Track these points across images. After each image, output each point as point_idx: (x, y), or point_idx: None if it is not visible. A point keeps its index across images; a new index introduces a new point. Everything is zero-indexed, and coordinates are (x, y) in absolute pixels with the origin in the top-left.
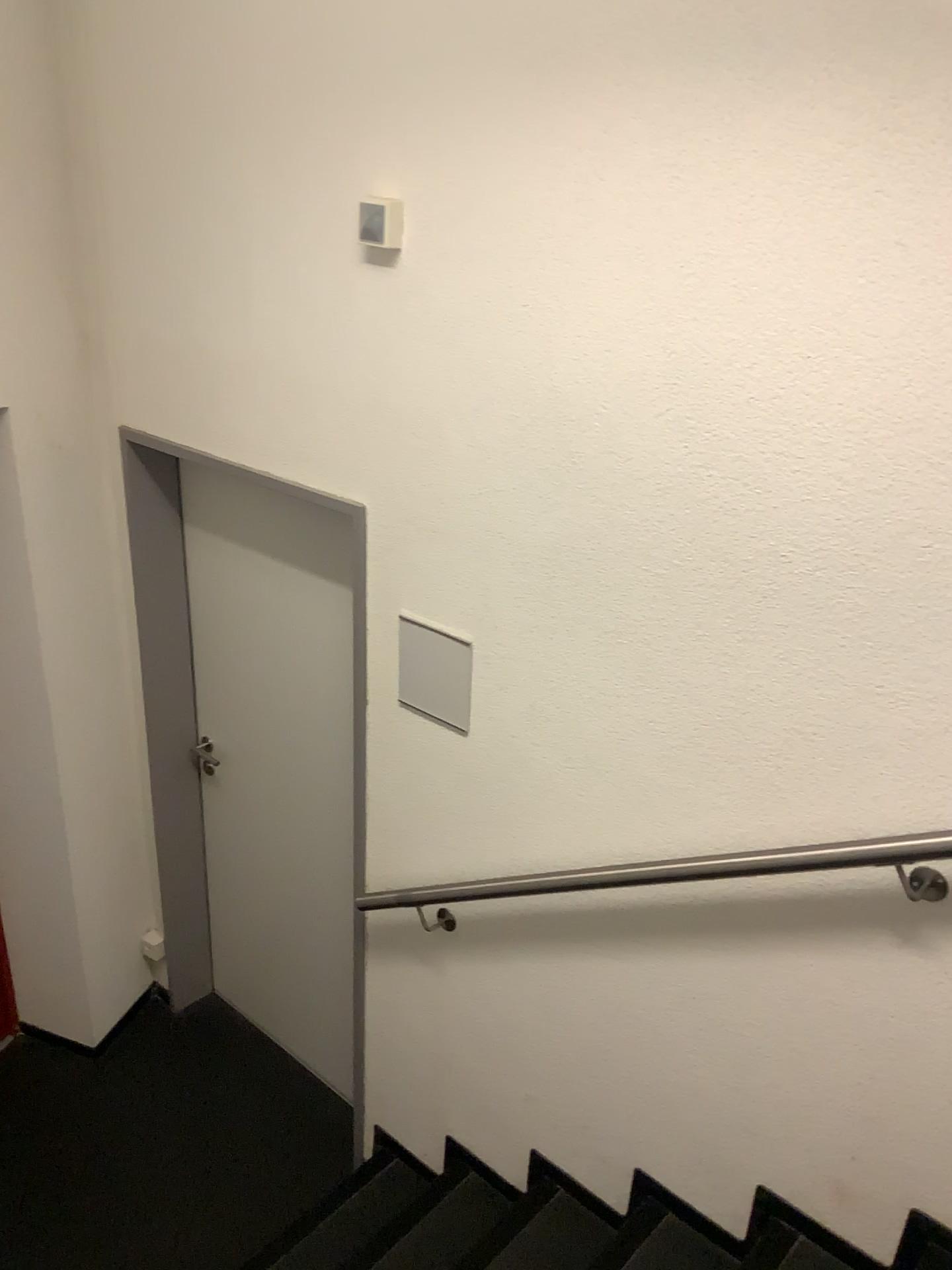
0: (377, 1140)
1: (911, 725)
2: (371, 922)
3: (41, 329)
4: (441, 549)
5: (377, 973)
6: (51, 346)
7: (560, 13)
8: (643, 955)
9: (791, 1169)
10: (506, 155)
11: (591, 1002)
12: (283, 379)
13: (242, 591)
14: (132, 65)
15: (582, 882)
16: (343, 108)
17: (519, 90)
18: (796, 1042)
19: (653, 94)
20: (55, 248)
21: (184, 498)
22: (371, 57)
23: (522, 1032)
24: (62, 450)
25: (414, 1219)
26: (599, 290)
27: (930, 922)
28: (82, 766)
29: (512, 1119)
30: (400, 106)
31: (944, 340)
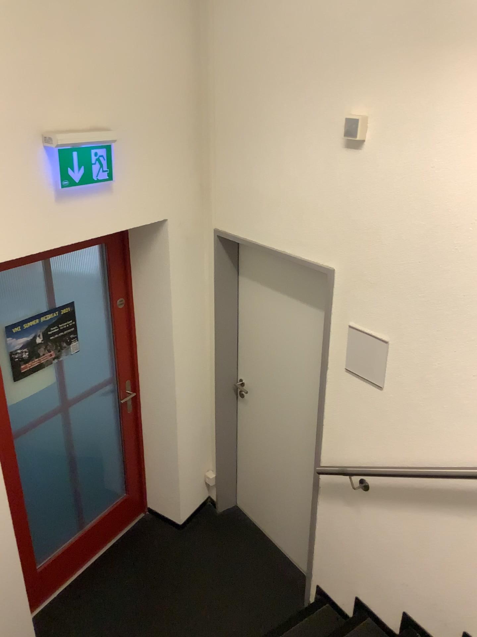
0: (318, 593)
1: None
2: (322, 480)
3: (182, 182)
4: (374, 292)
5: (324, 507)
6: (185, 190)
7: (461, 16)
8: None
9: None
10: (425, 91)
11: (444, 538)
12: (296, 205)
13: (265, 309)
14: (232, 57)
15: (443, 473)
16: (337, 71)
17: (434, 57)
18: None
19: None
20: (190, 144)
21: (240, 263)
22: (353, 45)
23: (402, 548)
24: (186, 238)
25: None
26: (474, 159)
27: None
28: (185, 388)
29: (393, 594)
30: (367, 69)
31: None
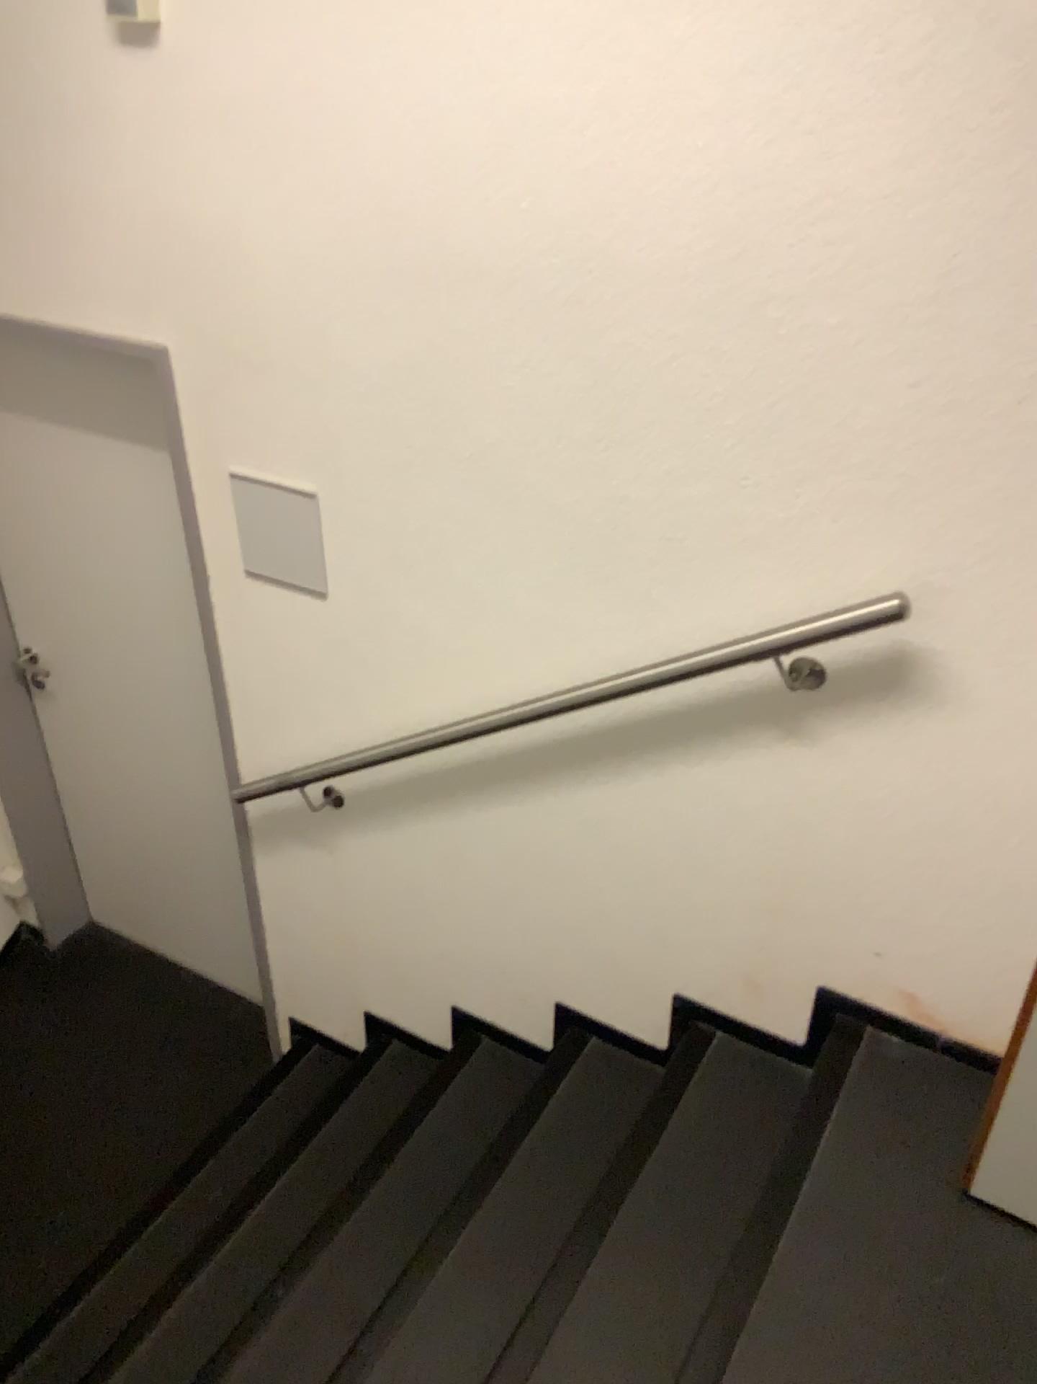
0: (293, 1032)
1: (781, 513)
2: (251, 813)
3: None
4: (264, 388)
5: (266, 865)
6: None
7: None
8: (540, 795)
9: (704, 974)
10: None
11: (493, 852)
12: (43, 202)
13: (41, 471)
14: None
15: (468, 732)
16: None
17: None
18: (698, 853)
19: None
20: None
21: None
22: None
23: (427, 895)
24: None
25: (343, 1096)
26: (402, 54)
27: (815, 711)
28: None
29: (429, 983)
30: None
31: (782, 80)
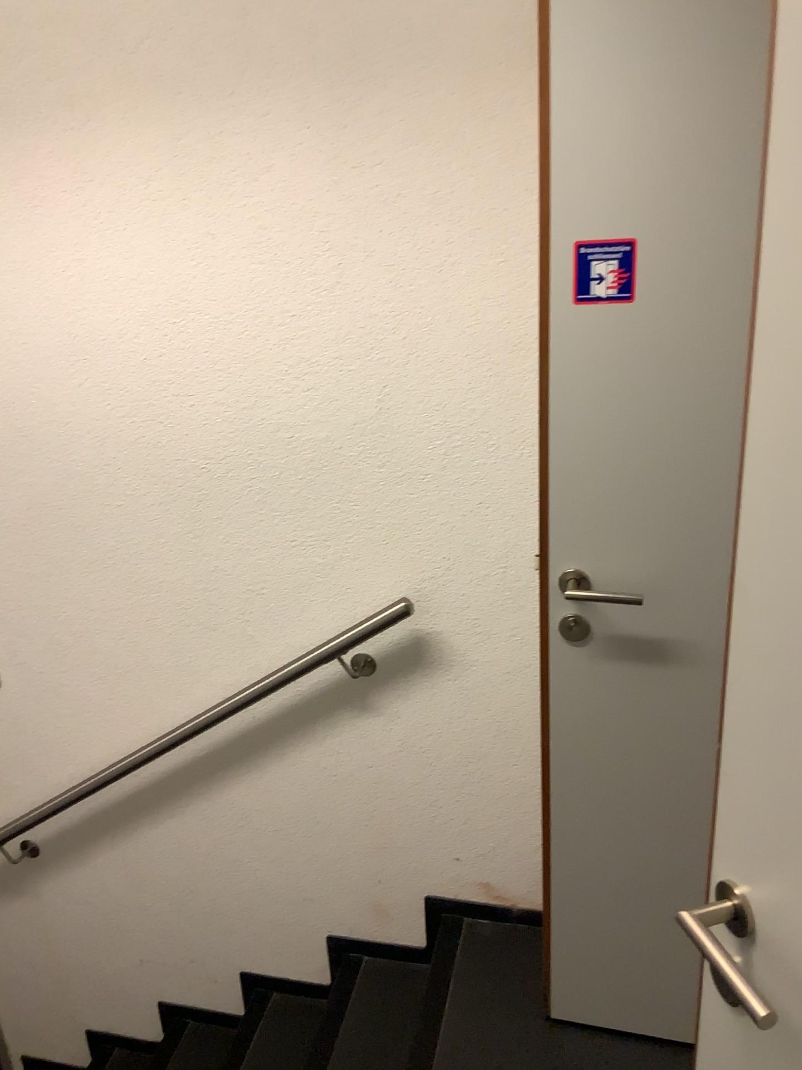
0: (24, 1068)
1: (319, 561)
2: None
3: None
4: None
5: None
6: None
7: None
8: (195, 803)
9: (342, 912)
10: None
11: (167, 858)
12: None
13: None
14: None
15: (131, 766)
16: None
17: None
18: (318, 817)
19: (5, 145)
20: None
21: None
22: None
23: (121, 910)
24: None
25: None
26: (7, 298)
27: (372, 692)
28: None
29: (134, 986)
30: None
31: (259, 294)
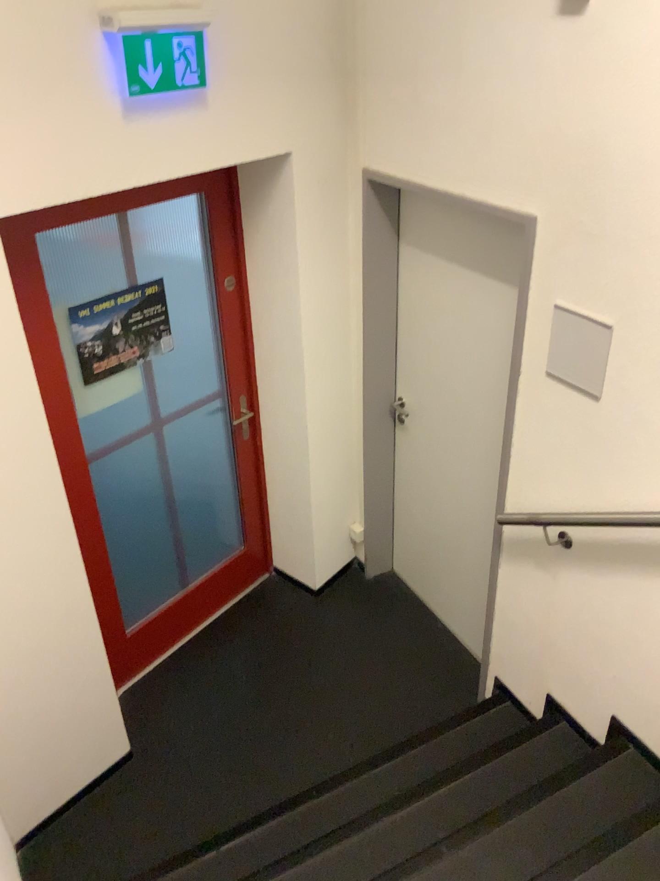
0: (496, 686)
1: None
2: (507, 535)
3: (314, 96)
4: (593, 251)
5: (508, 571)
6: (320, 109)
7: None
8: None
9: None
10: None
11: None
12: (481, 121)
13: (436, 291)
14: None
15: None
16: None
17: None
18: None
19: None
20: (327, 36)
21: (401, 223)
22: None
23: (615, 630)
24: (322, 185)
25: (518, 742)
26: None
27: None
28: (321, 407)
29: (599, 691)
30: None
31: None
